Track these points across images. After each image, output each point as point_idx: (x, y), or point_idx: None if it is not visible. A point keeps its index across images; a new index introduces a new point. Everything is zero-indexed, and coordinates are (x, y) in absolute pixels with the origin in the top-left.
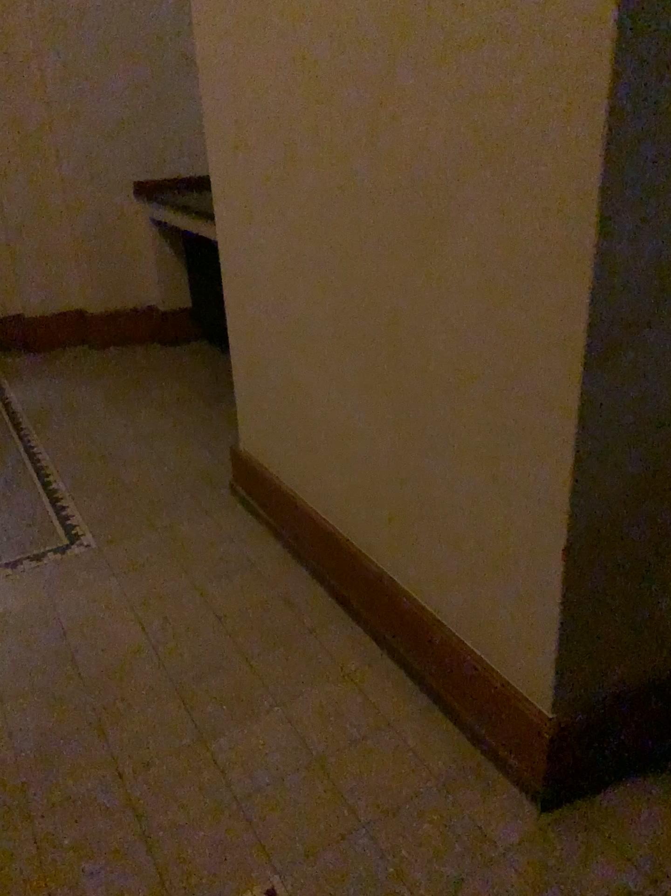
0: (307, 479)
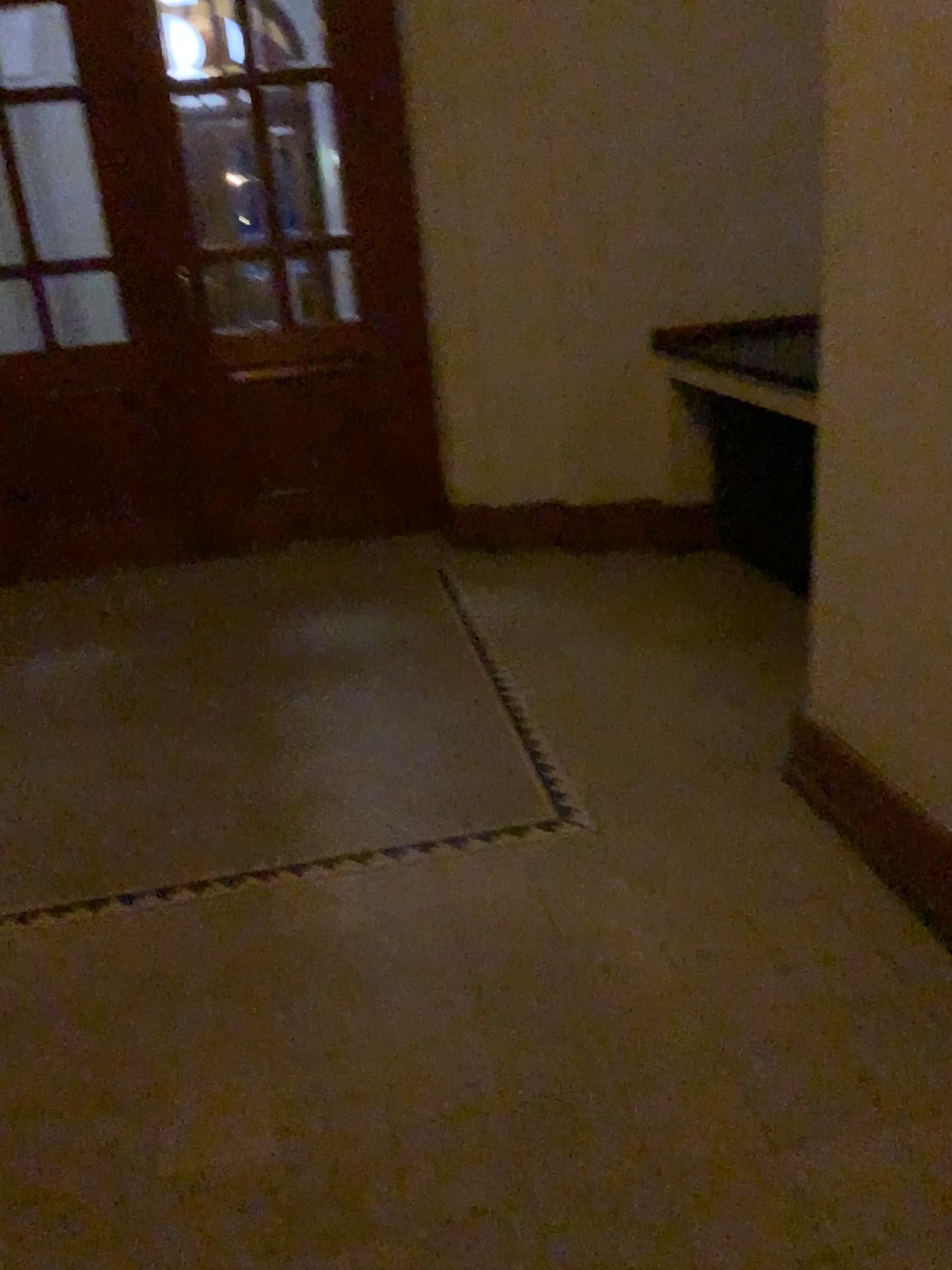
0: (942, 779)
